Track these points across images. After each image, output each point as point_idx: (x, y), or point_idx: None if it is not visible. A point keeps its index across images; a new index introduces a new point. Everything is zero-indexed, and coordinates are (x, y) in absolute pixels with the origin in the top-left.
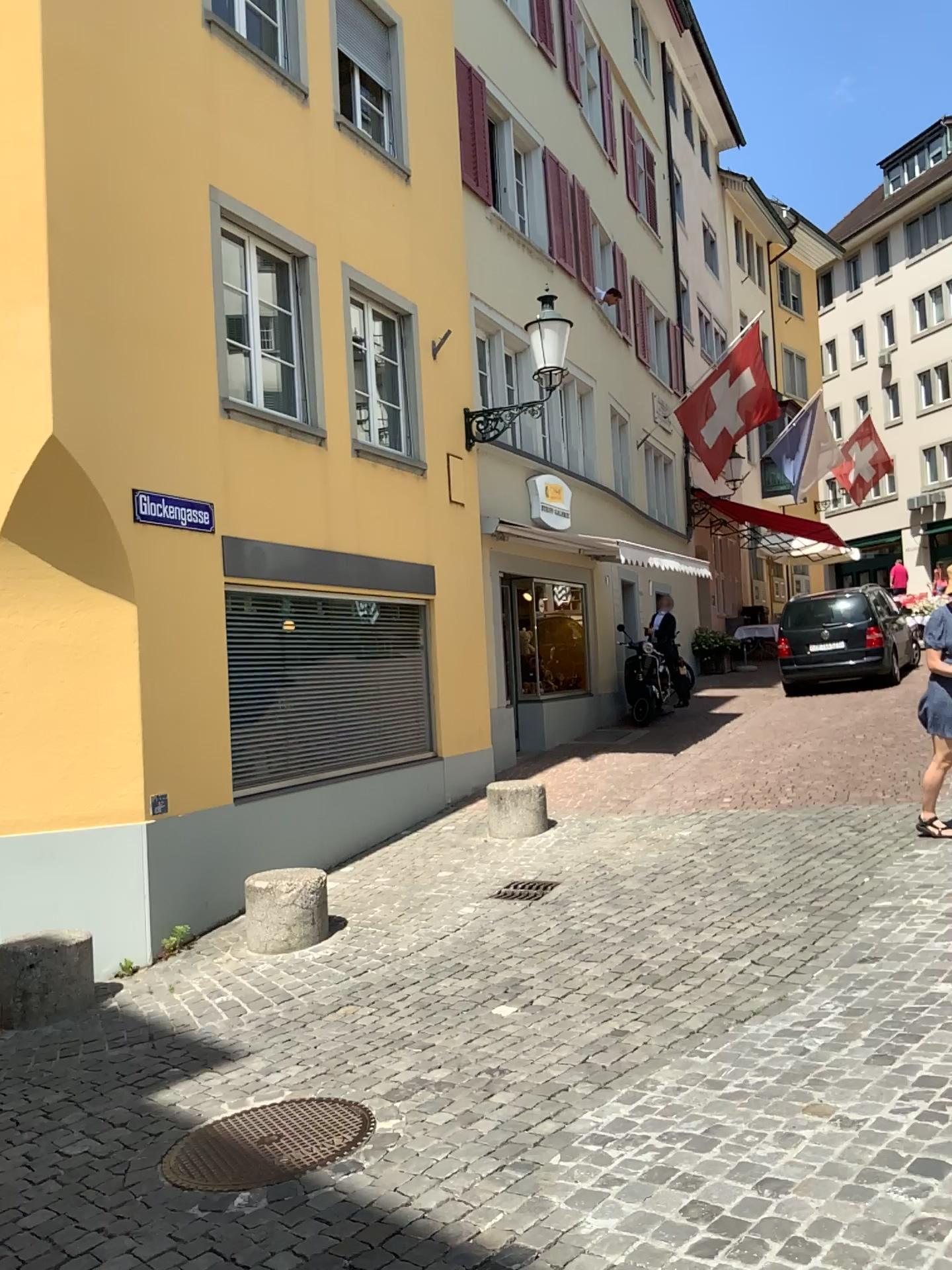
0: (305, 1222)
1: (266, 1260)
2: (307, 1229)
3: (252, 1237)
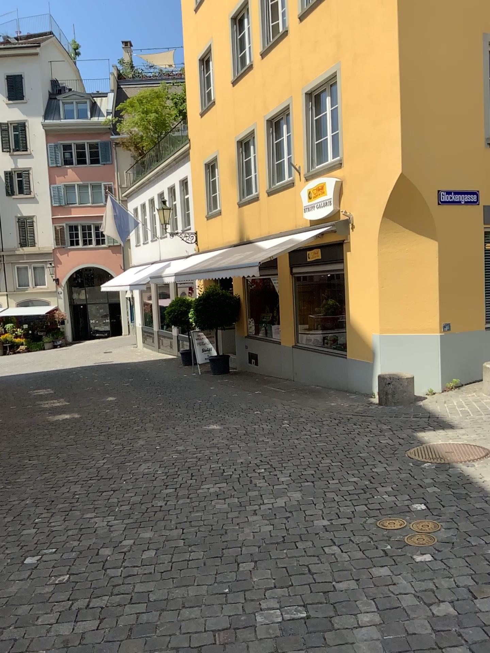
0: (442, 473)
1: (423, 478)
2: (441, 475)
3: (422, 473)
